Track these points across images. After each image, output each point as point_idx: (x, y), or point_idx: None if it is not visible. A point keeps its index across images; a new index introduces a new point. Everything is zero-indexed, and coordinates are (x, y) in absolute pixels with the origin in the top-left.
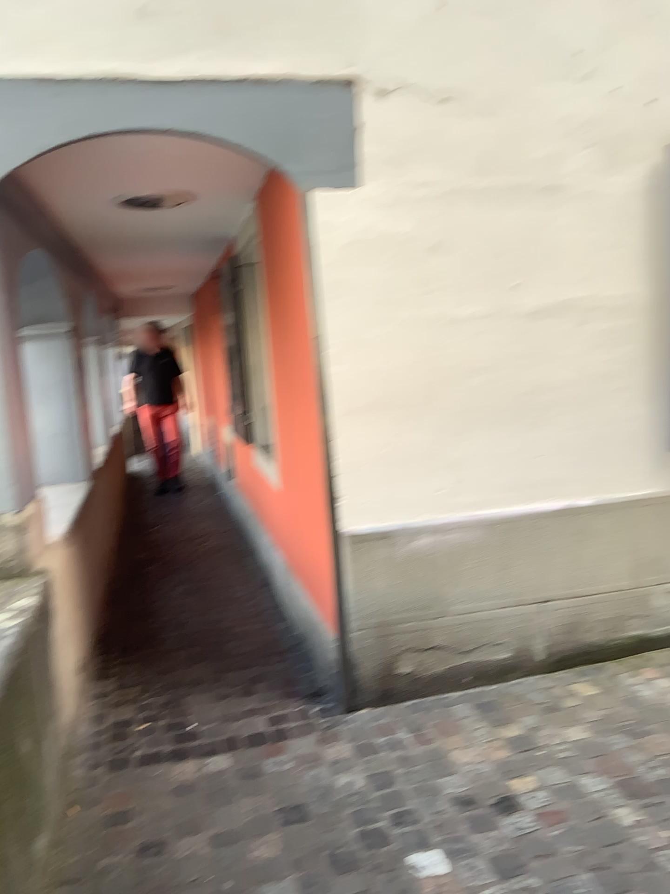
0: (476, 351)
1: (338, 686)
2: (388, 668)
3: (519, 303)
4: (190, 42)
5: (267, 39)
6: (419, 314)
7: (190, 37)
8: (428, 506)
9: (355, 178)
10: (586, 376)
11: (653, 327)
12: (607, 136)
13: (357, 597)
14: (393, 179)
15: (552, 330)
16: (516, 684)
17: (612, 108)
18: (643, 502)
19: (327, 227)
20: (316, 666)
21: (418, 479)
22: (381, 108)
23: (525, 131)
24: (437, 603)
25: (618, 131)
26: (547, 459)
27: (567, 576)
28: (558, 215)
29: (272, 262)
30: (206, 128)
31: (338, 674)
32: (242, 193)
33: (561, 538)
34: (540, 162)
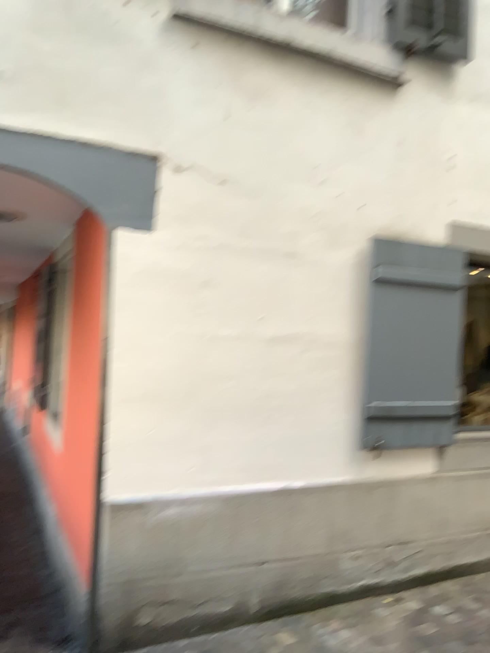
0: (228, 363)
1: (84, 635)
2: (130, 619)
3: (262, 331)
4: (37, 106)
5: (98, 115)
6: (189, 330)
7: (37, 102)
8: (179, 481)
9: (151, 224)
10: (306, 390)
11: (354, 360)
12: (331, 225)
13: (111, 555)
14: (180, 229)
15: (285, 353)
16: (235, 634)
17: (336, 208)
18: (340, 488)
19: (126, 256)
20: (69, 614)
21: (174, 458)
22: (177, 179)
23: (277, 213)
24: (177, 563)
25: (339, 224)
26: (273, 450)
27: (281, 544)
28: (295, 273)
29: (80, 276)
30: (40, 169)
31: (86, 624)
32: (65, 221)
33: (279, 513)
34: (286, 235)
